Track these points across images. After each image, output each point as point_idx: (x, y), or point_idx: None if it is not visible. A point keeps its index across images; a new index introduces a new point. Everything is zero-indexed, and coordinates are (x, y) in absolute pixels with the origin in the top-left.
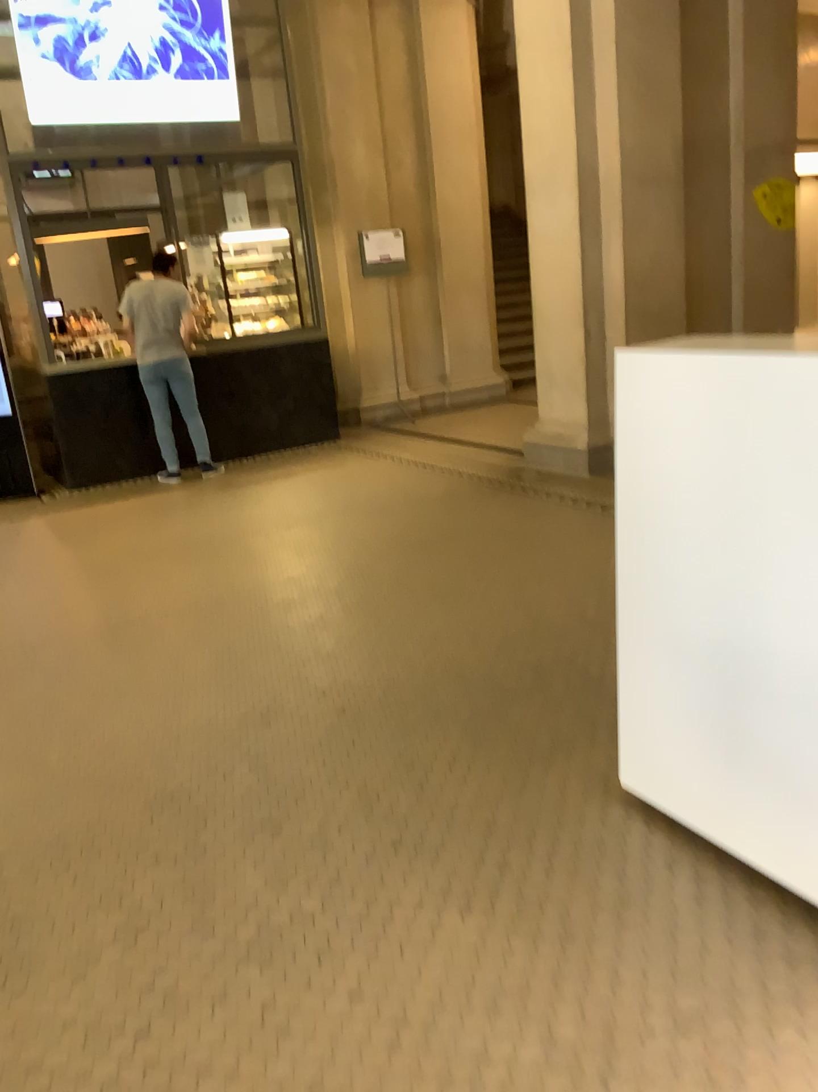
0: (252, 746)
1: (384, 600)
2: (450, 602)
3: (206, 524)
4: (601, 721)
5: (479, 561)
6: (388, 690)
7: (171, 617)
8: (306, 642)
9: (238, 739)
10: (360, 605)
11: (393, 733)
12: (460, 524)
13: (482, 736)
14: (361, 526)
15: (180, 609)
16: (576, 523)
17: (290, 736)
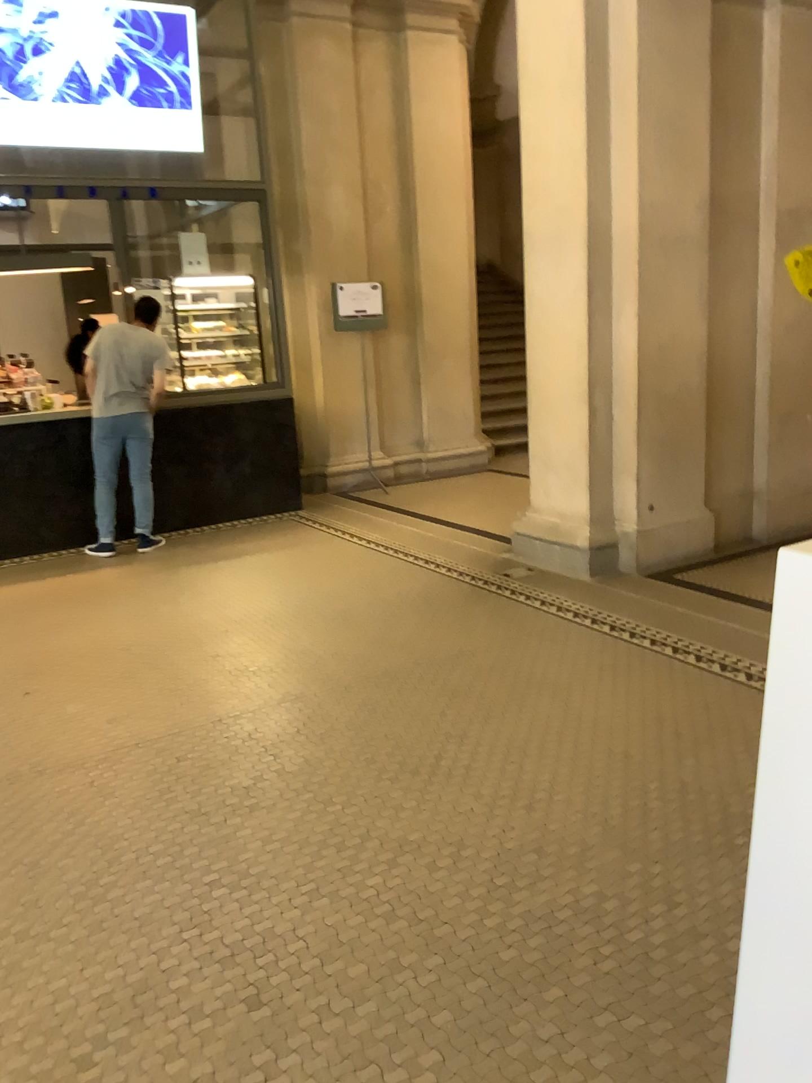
0: (102, 1075)
1: (333, 767)
2: (421, 777)
3: (125, 625)
4: (655, 1054)
5: (459, 706)
6: (327, 950)
7: (47, 778)
8: (219, 839)
9: (85, 1052)
10: (300, 773)
11: (326, 1053)
12: (436, 646)
13: (467, 1075)
14: (312, 641)
15: (61, 763)
16: (579, 650)
17: (168, 1051)
